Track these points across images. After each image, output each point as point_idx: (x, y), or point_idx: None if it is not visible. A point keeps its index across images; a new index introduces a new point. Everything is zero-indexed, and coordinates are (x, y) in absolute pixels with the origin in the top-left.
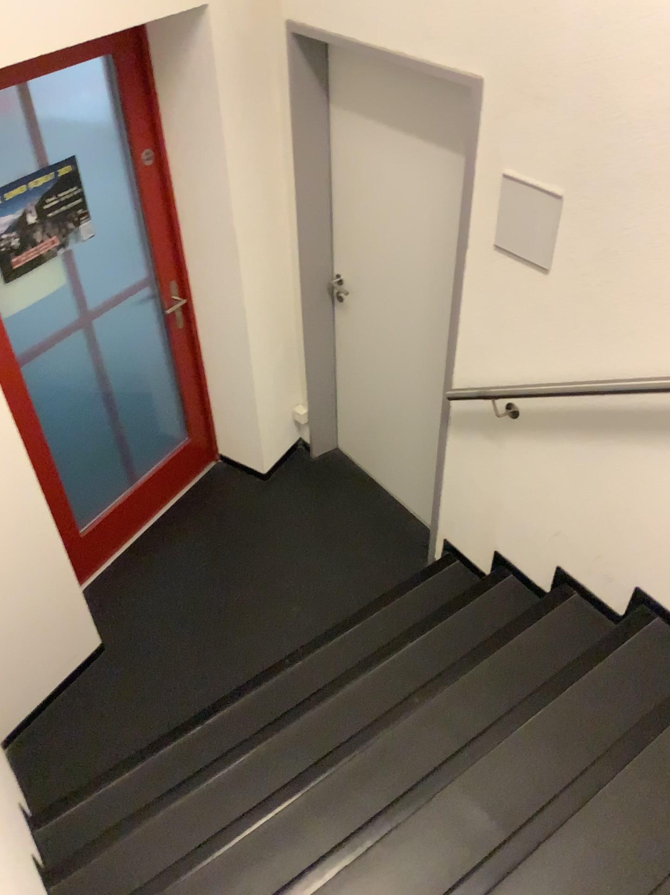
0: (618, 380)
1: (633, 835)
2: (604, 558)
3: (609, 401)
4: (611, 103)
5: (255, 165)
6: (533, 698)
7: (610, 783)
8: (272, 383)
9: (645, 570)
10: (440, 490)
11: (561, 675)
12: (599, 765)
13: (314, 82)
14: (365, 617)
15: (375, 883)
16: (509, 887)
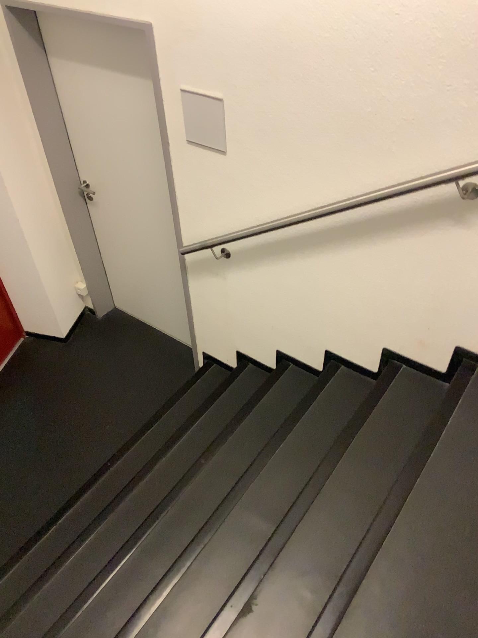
0: (286, 217)
1: (351, 502)
2: (304, 336)
3: (283, 232)
4: (238, 30)
5: (0, 109)
6: (277, 438)
7: (332, 475)
8: (53, 270)
9: (329, 338)
10: (191, 319)
11: (292, 418)
12: (323, 466)
13: (31, 41)
14: (159, 418)
15: (198, 587)
16: (283, 559)
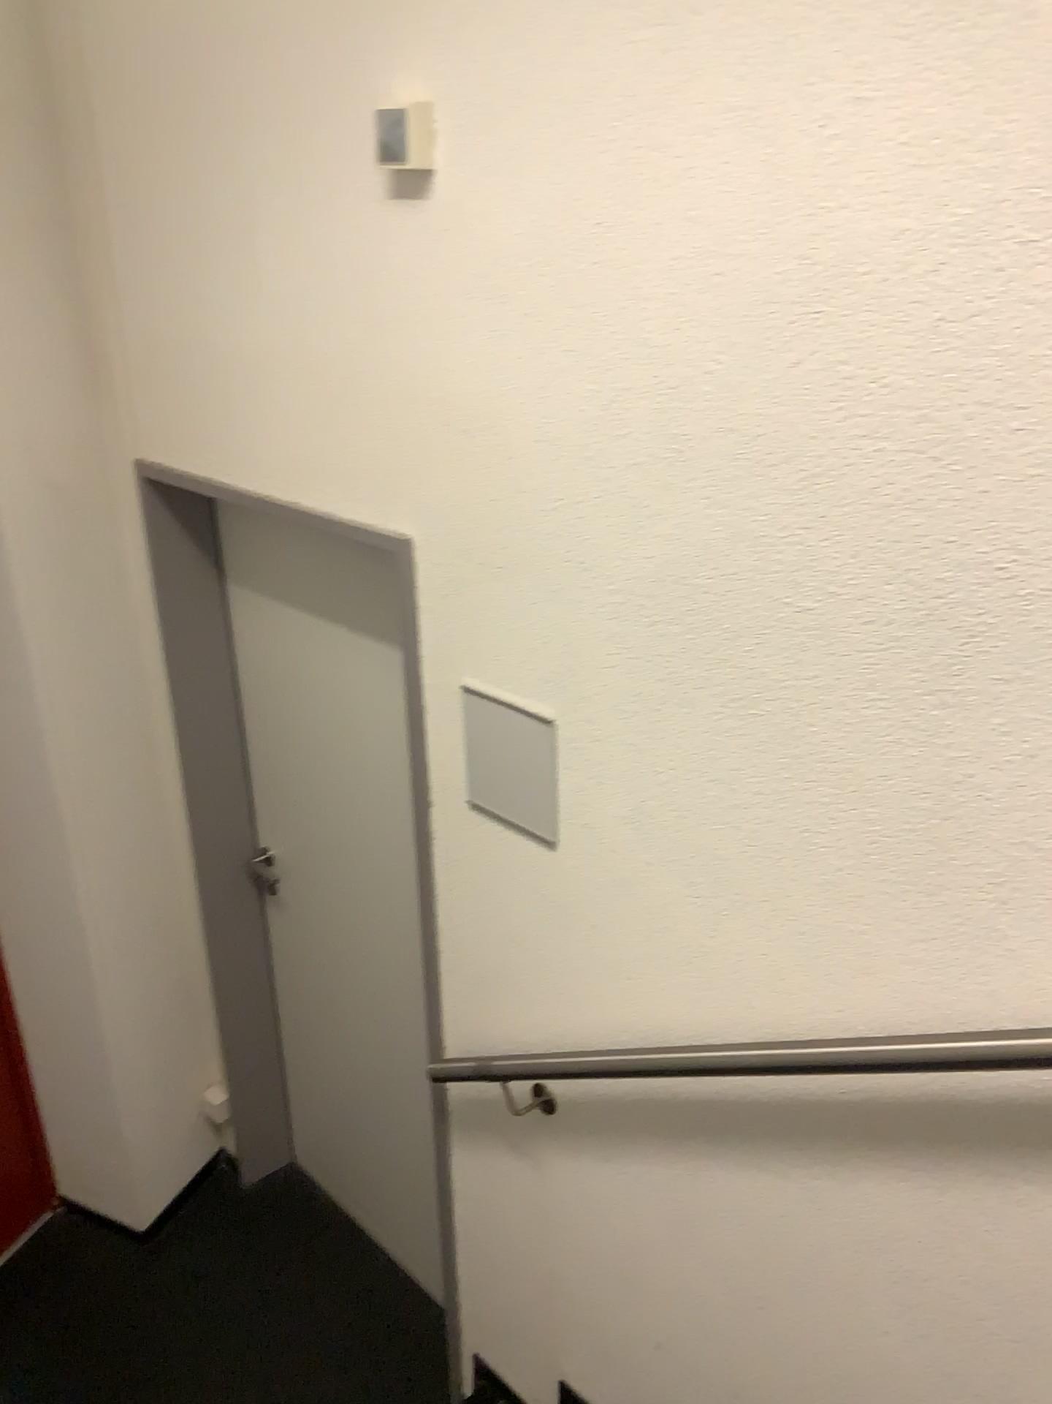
0: (700, 1046)
1: None
2: None
3: (692, 1086)
4: (597, 569)
5: (96, 679)
6: None
7: None
8: (150, 1054)
9: None
10: (451, 1258)
11: None
12: None
13: (193, 547)
14: None
15: None
16: None
